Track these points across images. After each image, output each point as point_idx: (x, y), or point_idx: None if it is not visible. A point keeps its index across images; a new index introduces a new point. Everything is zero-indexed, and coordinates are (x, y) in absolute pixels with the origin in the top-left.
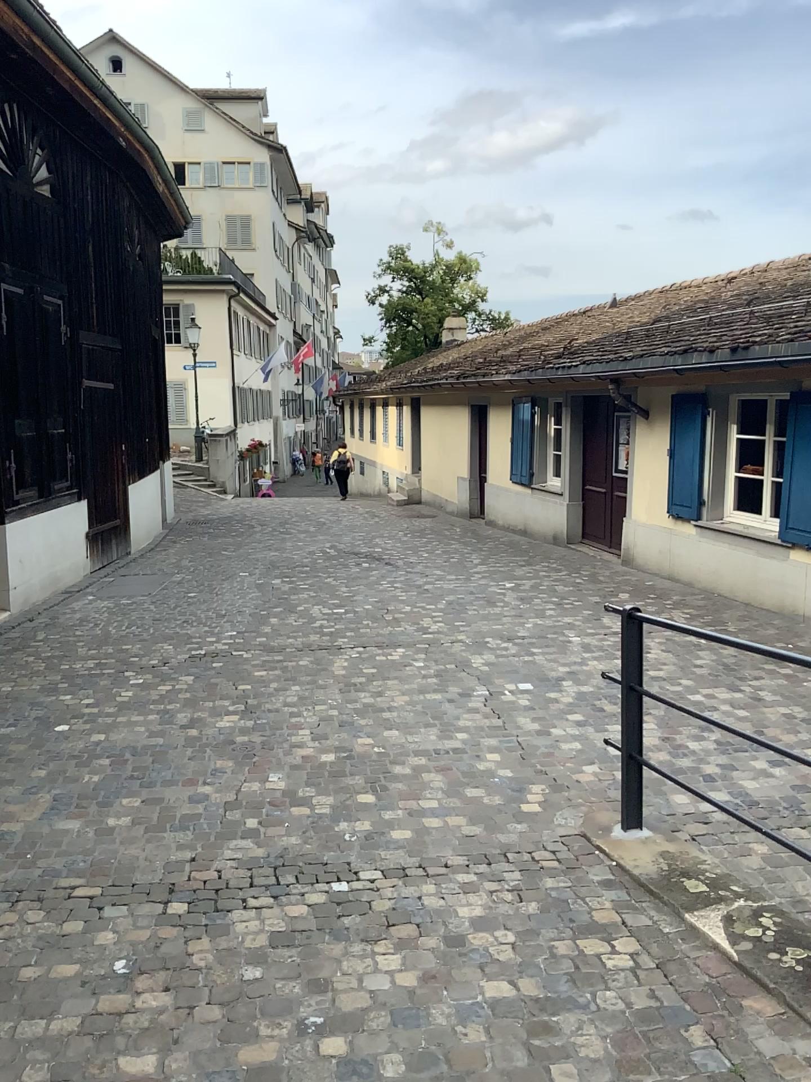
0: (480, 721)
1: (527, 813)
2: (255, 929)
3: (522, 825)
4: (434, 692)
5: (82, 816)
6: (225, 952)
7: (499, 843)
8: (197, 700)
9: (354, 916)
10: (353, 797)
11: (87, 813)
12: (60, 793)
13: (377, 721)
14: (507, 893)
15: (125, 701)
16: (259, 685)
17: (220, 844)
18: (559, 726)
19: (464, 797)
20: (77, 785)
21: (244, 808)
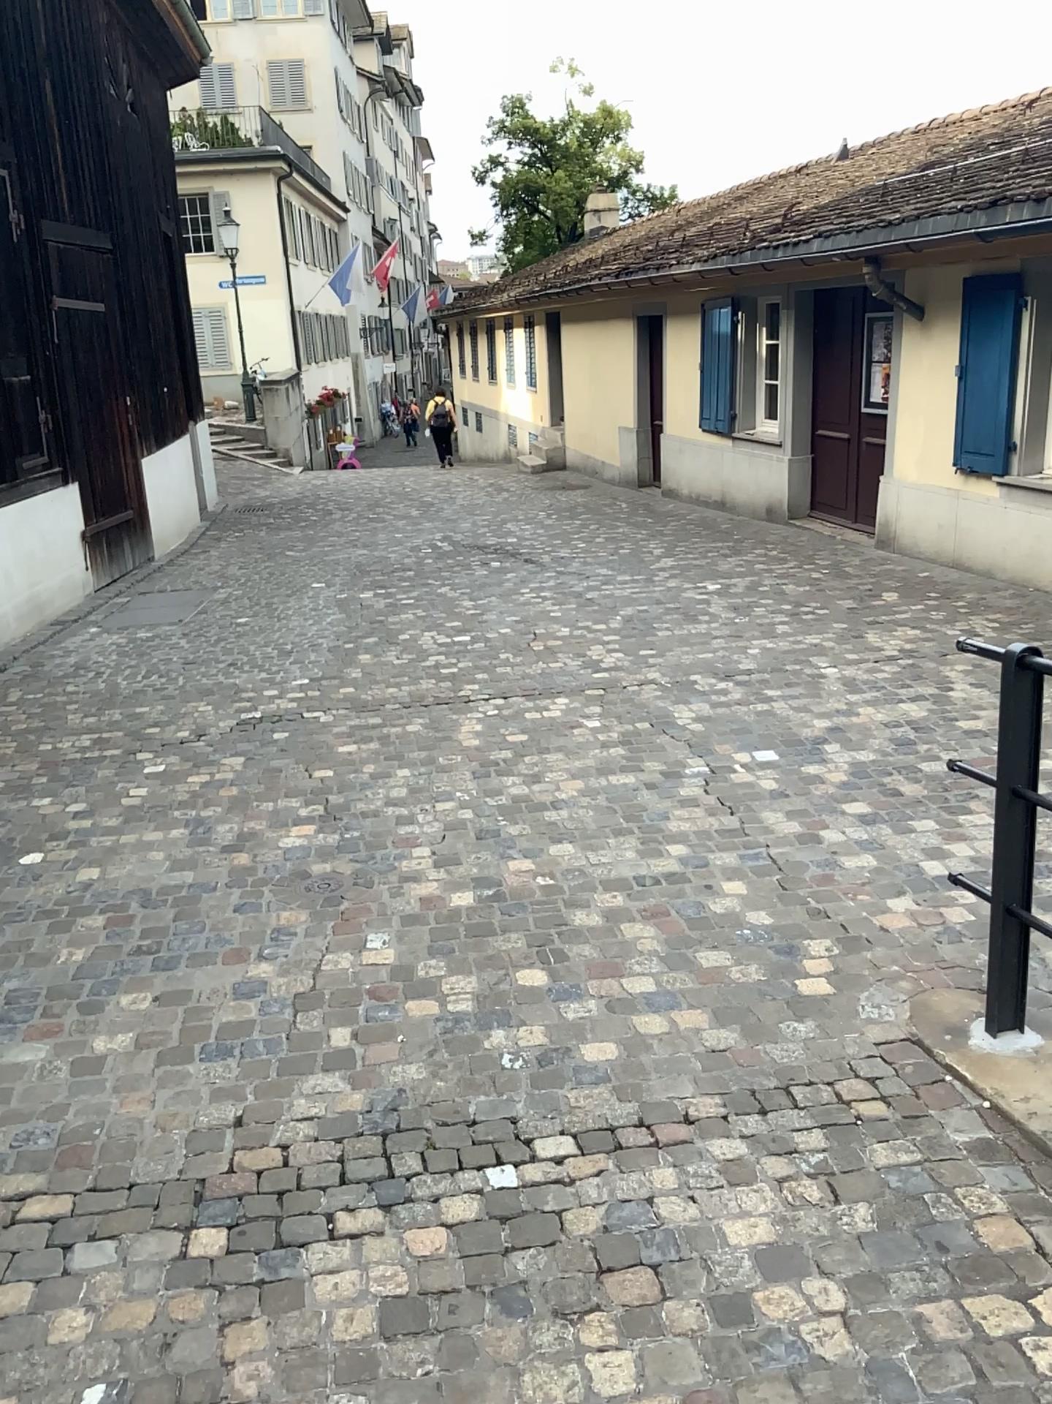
0: (704, 819)
1: (811, 999)
2: (350, 1297)
3: (809, 1026)
4: (624, 770)
5: (47, 1038)
6: (294, 1366)
7: (775, 1069)
8: (246, 802)
9: (535, 1257)
10: (509, 978)
11: (57, 1031)
12: (16, 990)
13: (539, 828)
14: (811, 1189)
15: (132, 809)
16: (345, 771)
17: (285, 1090)
18: (831, 823)
19: (699, 971)
20: (45, 971)
21: (326, 1011)
